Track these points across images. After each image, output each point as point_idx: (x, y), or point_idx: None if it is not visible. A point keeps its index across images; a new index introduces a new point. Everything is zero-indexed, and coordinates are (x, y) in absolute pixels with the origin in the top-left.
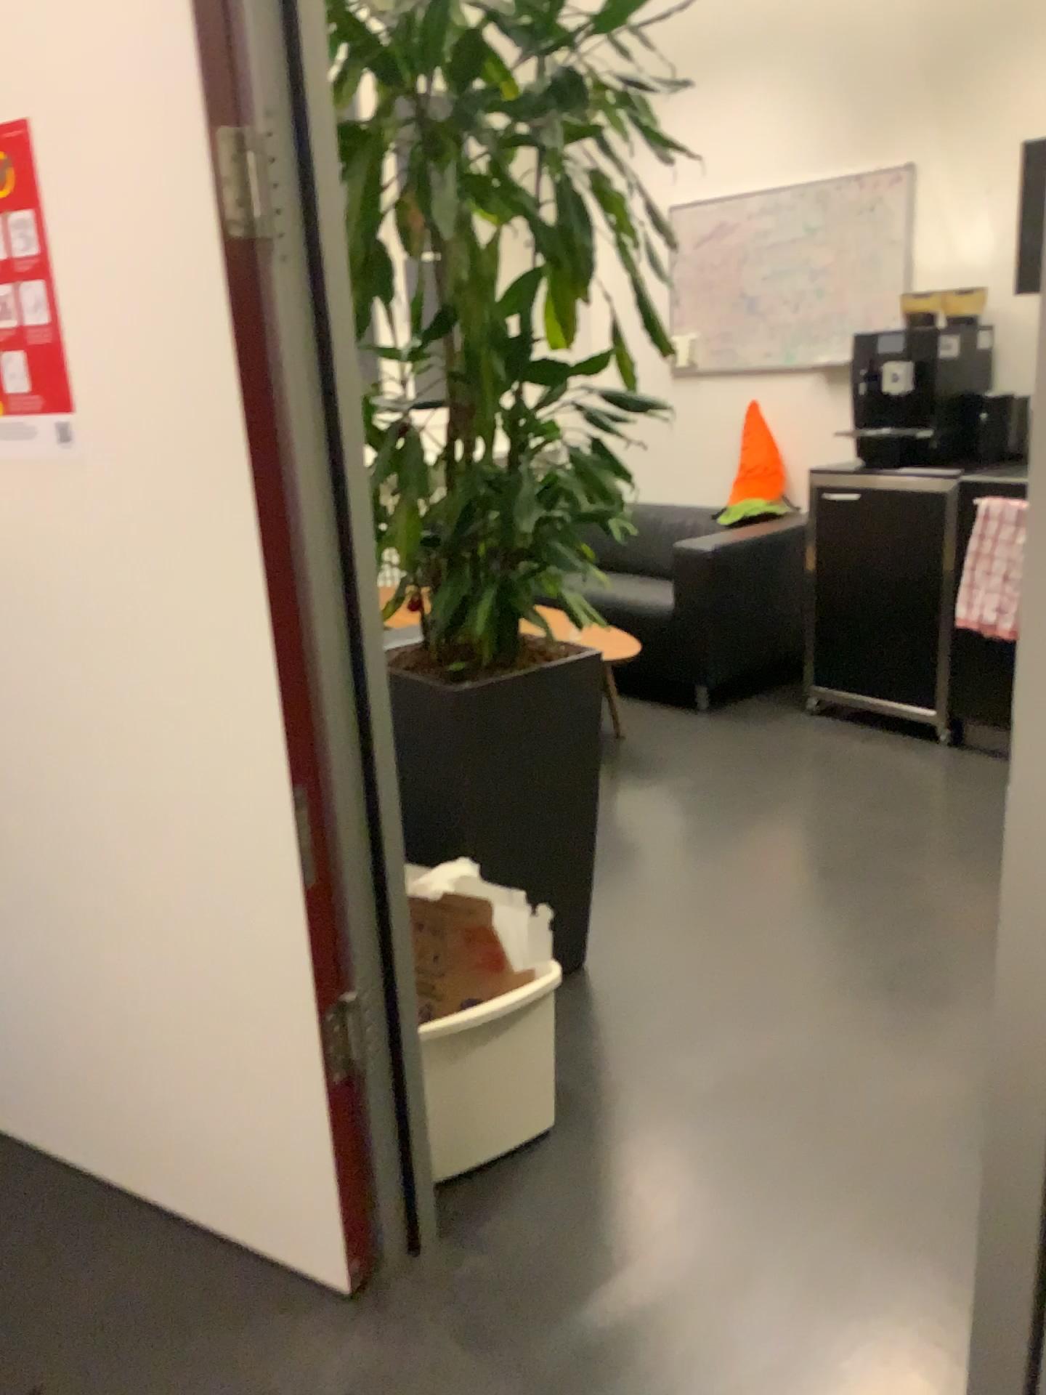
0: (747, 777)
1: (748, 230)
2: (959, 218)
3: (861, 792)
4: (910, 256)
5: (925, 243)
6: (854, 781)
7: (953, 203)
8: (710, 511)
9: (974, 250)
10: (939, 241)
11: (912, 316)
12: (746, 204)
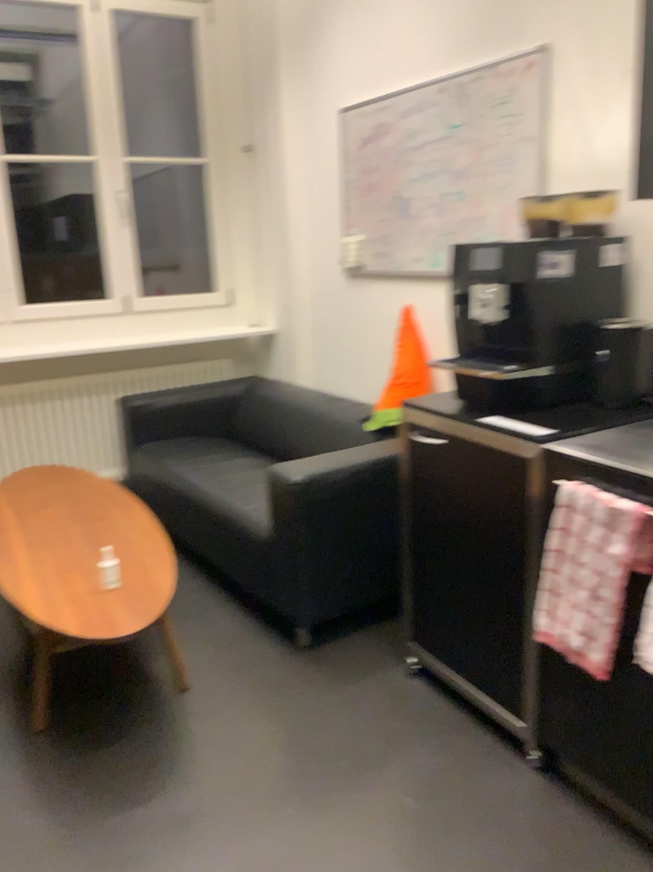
0: (258, 790)
1: (398, 127)
2: (594, 102)
3: (376, 858)
4: (542, 150)
5: (559, 134)
6: (381, 825)
7: (587, 85)
8: (368, 408)
9: (610, 141)
10: (573, 132)
11: (536, 219)
12: (397, 101)
